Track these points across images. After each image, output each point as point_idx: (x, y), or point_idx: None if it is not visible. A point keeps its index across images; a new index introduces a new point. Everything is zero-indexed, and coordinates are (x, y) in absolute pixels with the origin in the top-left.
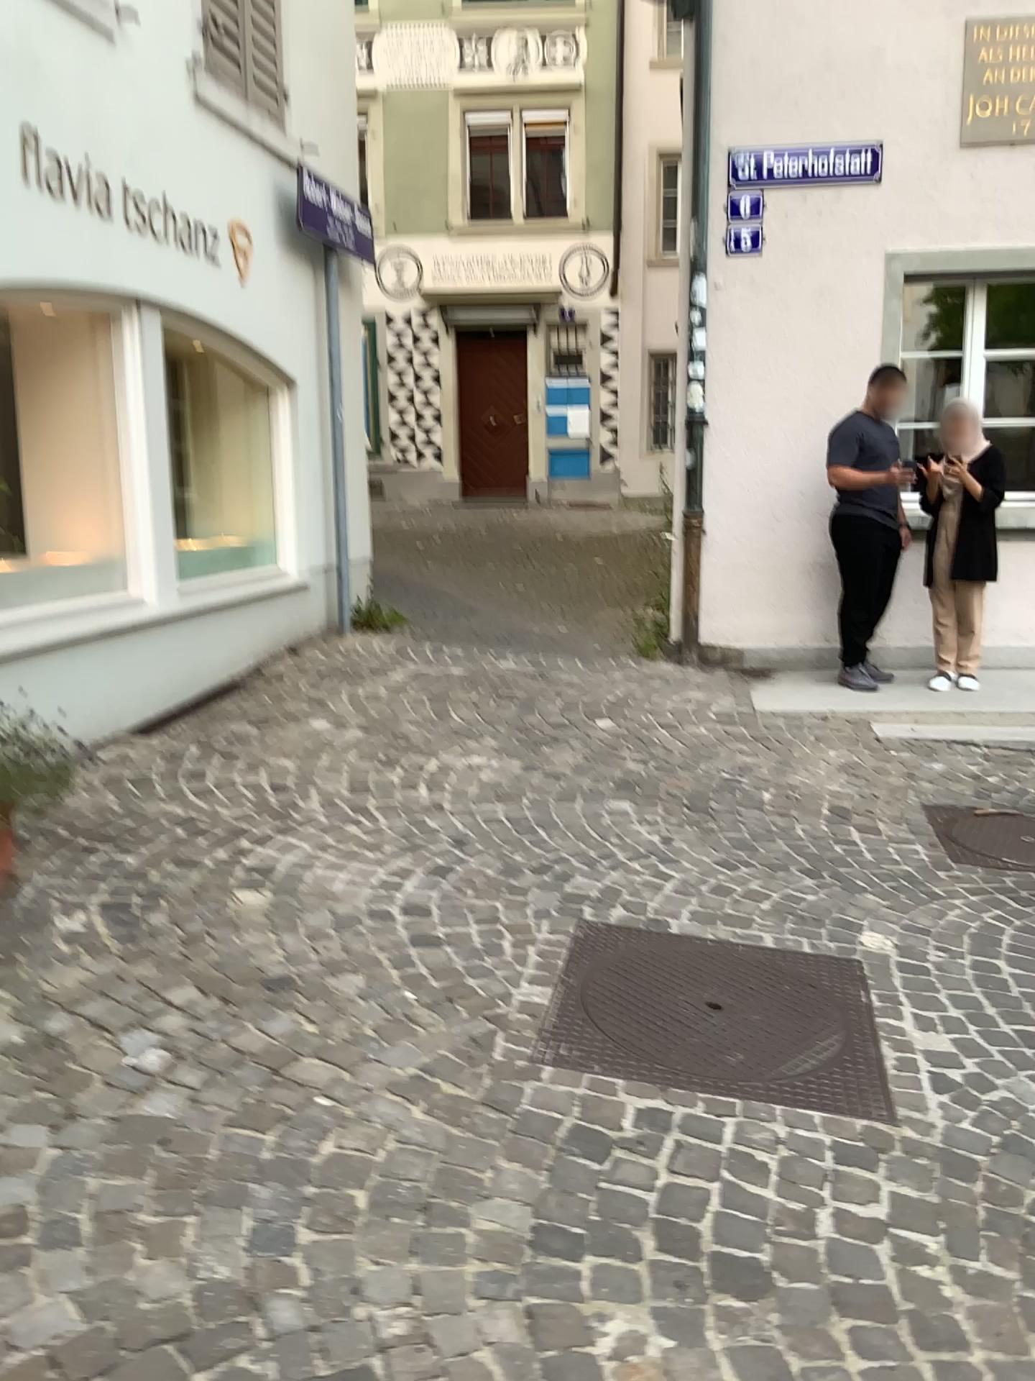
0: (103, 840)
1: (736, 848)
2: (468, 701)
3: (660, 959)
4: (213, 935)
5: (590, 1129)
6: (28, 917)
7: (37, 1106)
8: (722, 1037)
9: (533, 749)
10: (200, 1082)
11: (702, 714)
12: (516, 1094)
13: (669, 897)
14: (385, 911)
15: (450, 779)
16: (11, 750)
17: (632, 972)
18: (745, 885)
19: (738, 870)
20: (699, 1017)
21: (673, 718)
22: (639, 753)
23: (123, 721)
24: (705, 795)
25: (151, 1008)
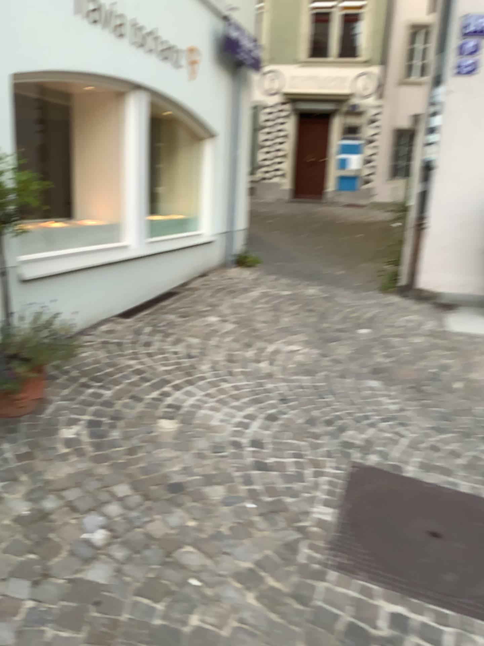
0: (94, 380)
1: (441, 419)
2: (292, 311)
3: (399, 493)
4: (144, 449)
5: (359, 627)
6: (46, 426)
7: (26, 566)
8: (440, 561)
9: (326, 344)
10: (123, 558)
11: (418, 329)
12: (313, 591)
13: (403, 449)
14: (240, 443)
15: (281, 358)
16: (44, 332)
17: (383, 502)
18: (448, 446)
19: (444, 434)
20: (425, 542)
21: (402, 330)
22: (384, 351)
23: (114, 308)
24: (421, 381)
25: (102, 498)
